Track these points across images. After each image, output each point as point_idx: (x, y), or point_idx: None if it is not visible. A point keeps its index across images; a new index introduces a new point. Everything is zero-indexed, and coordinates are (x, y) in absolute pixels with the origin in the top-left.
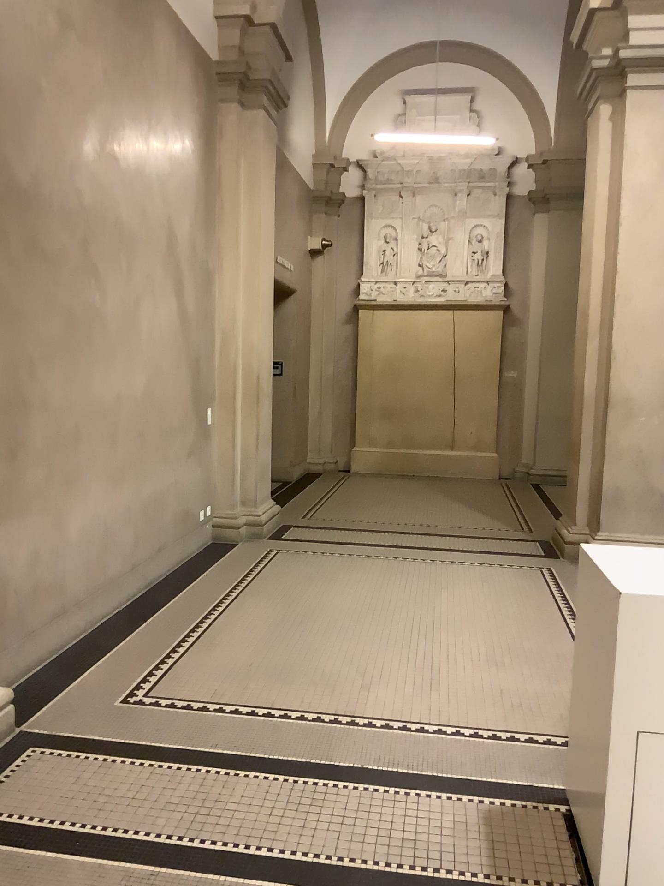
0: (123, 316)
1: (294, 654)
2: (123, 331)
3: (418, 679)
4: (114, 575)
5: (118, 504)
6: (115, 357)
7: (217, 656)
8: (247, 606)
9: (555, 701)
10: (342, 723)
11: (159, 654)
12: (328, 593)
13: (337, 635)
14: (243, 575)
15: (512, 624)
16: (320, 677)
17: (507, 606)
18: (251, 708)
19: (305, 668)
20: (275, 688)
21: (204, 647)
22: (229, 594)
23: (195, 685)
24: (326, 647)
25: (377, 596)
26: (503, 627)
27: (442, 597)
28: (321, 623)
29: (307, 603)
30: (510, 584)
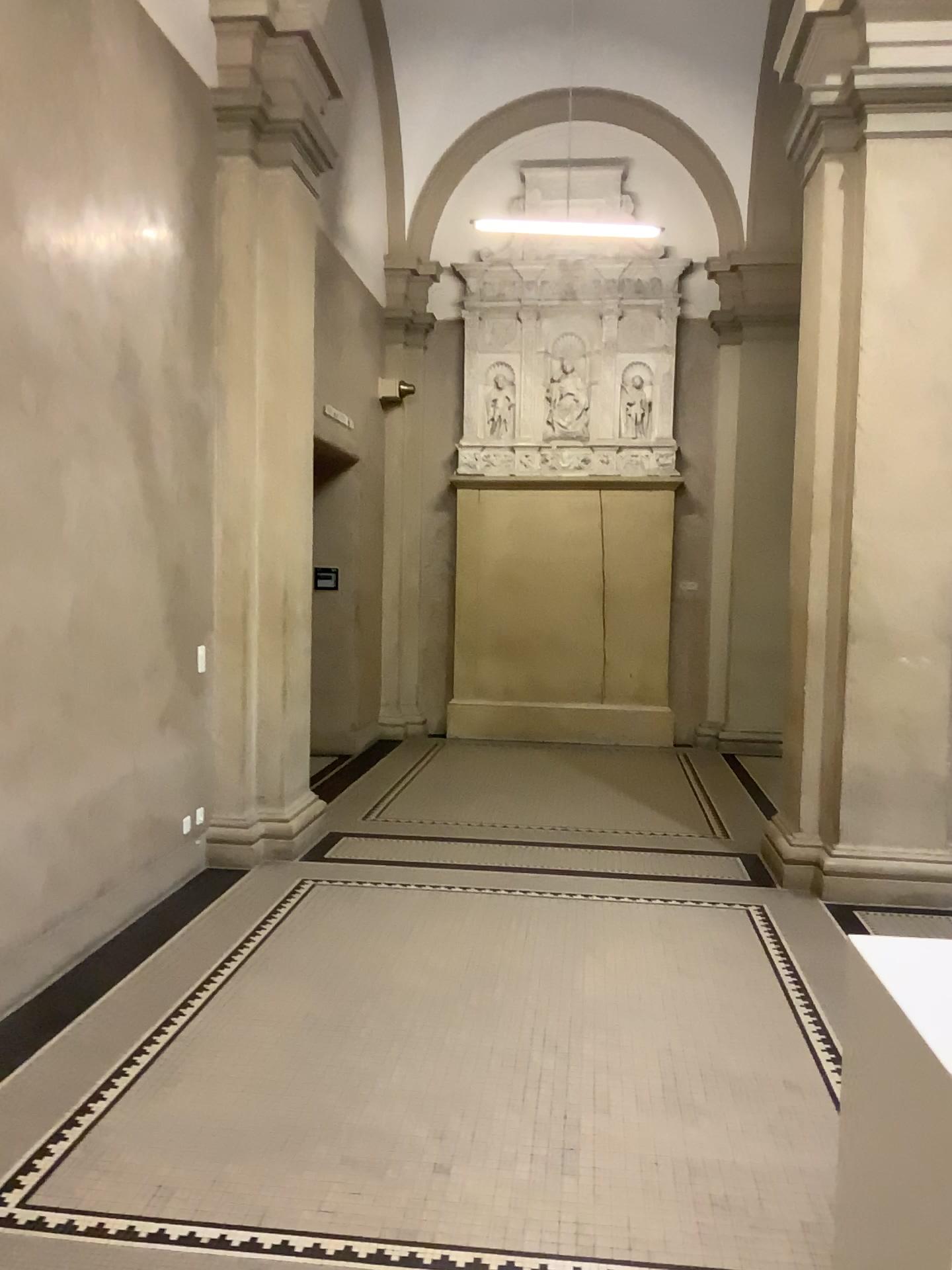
0: (27, 492)
1: (316, 1100)
2: (28, 519)
3: (537, 1151)
4: (8, 947)
5: (16, 821)
6: (10, 564)
7: (174, 1108)
8: (246, 995)
9: (789, 1193)
10: (391, 1262)
11: (65, 1107)
12: (389, 965)
13: (398, 1054)
14: (247, 933)
15: (703, 1024)
16: (359, 1149)
17: (694, 986)
18: (218, 1231)
19: (332, 1131)
20: (271, 1179)
21: (154, 1086)
22: (218, 971)
23: (119, 1179)
24: (377, 1079)
25: (473, 969)
26: (690, 1030)
27: (584, 970)
28: (373, 1028)
29: (352, 986)
30: (697, 941)
